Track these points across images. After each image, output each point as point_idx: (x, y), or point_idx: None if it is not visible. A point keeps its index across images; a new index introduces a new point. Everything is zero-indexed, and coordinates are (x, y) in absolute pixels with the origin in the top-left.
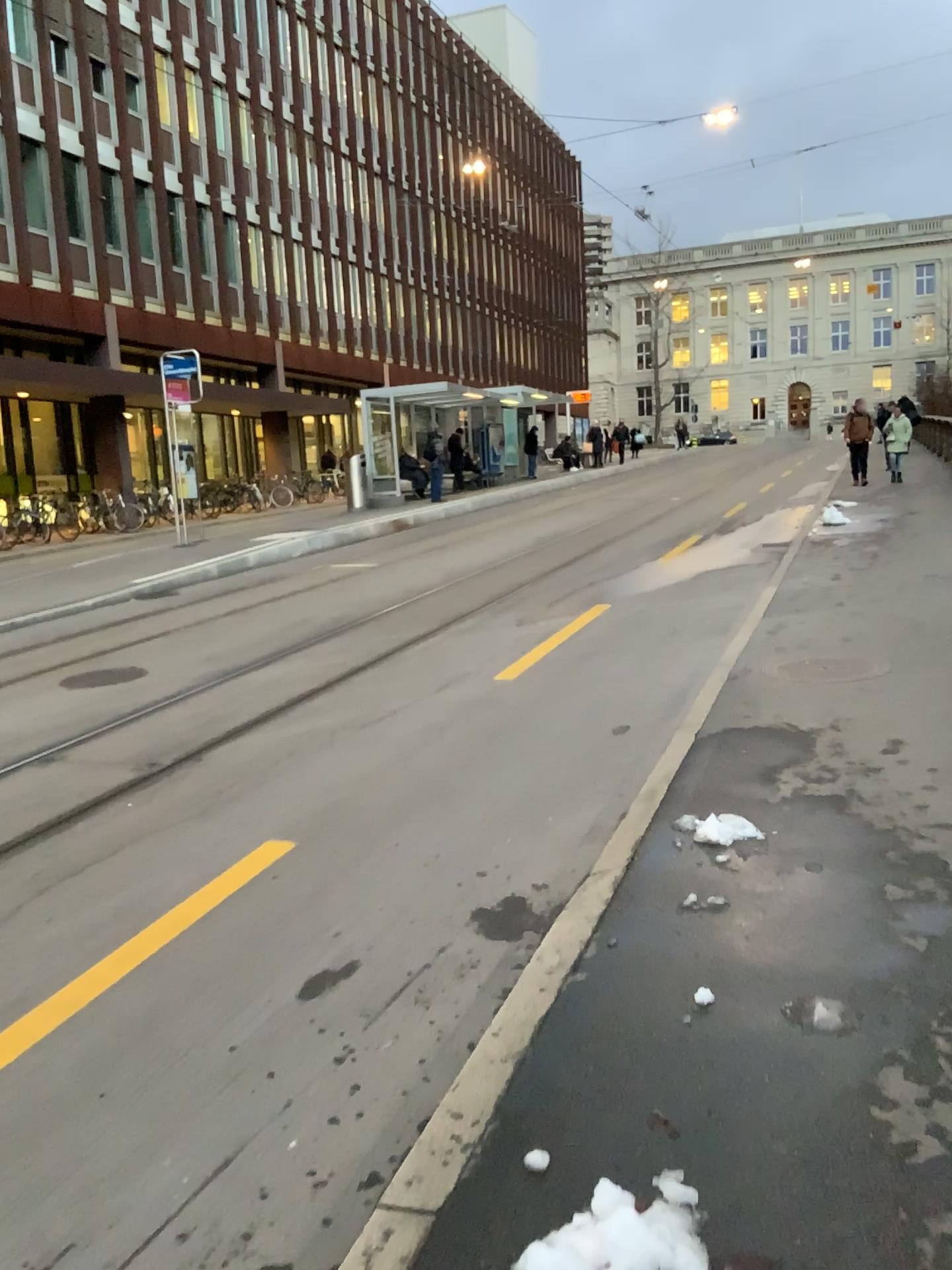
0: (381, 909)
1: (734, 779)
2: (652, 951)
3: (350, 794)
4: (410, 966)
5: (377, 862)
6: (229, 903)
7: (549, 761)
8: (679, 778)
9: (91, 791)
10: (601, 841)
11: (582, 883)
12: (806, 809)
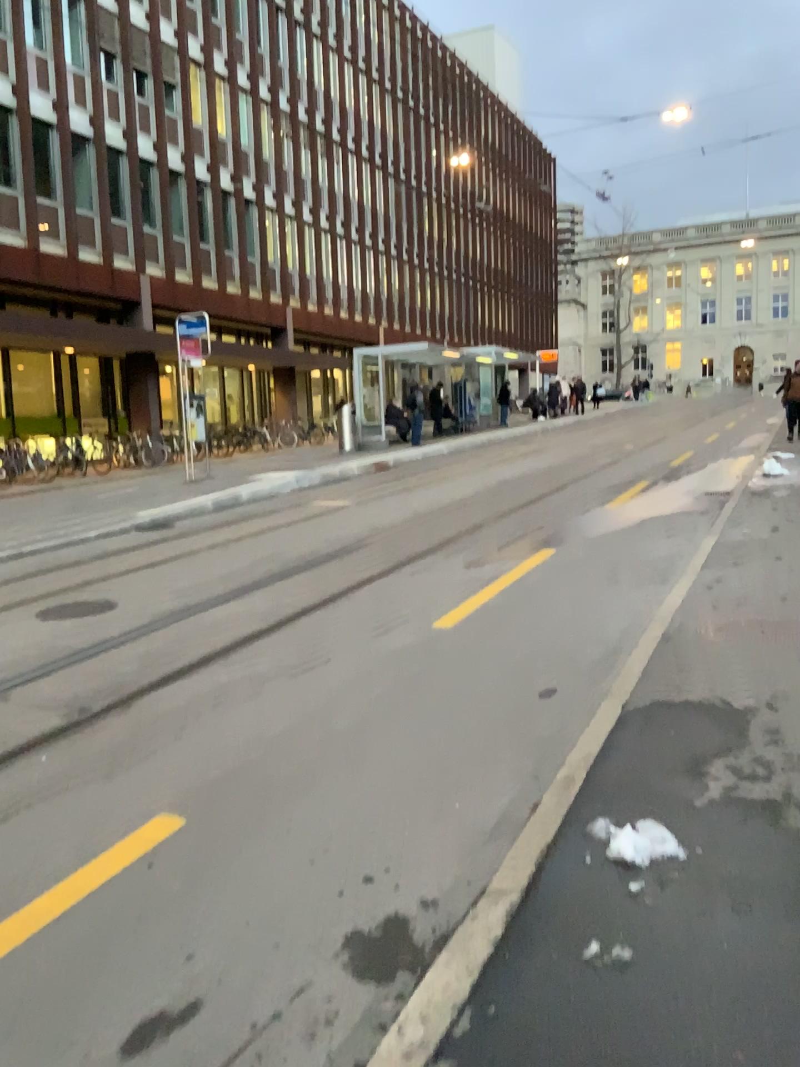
0: (248, 920)
1: (657, 770)
2: (535, 1031)
3: (259, 758)
4: (258, 1012)
5: (264, 850)
6: (91, 899)
7: (466, 730)
8: (597, 763)
9: (8, 742)
10: (506, 839)
11: (472, 904)
12: (736, 819)
